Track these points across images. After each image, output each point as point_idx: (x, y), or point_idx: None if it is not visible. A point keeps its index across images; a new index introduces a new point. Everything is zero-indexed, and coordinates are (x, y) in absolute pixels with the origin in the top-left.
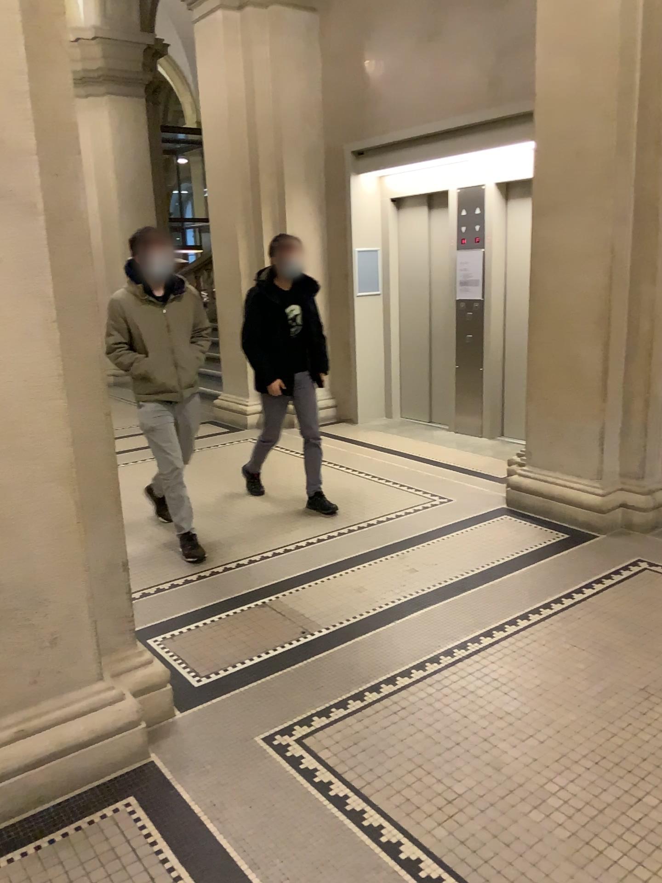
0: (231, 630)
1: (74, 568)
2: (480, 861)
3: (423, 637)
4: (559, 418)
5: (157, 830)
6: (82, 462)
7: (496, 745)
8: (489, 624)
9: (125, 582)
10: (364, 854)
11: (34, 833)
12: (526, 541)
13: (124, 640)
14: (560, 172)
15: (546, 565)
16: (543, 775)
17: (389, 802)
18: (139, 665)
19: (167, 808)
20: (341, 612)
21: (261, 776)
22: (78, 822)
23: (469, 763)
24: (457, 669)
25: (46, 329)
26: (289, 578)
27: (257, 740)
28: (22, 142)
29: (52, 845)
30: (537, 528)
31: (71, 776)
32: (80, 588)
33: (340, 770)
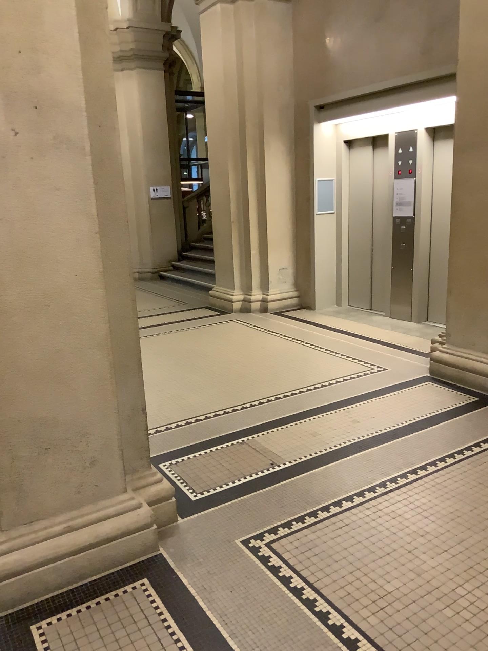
0: (220, 460)
1: (107, 411)
2: (403, 644)
3: (362, 472)
4: (472, 308)
5: (164, 604)
6: (114, 336)
7: (418, 557)
8: (414, 464)
9: (144, 422)
10: (315, 633)
11: (77, 600)
12: (443, 402)
13: (143, 465)
14: (476, 119)
15: (459, 421)
16: (454, 582)
17: (335, 594)
18: (153, 483)
19: (171, 589)
20: (301, 450)
21: (240, 570)
22: (108, 594)
23: (396, 569)
24: (388, 497)
25: (91, 239)
26: (262, 423)
27: (237, 543)
28: (76, 104)
29: (89, 610)
30: (453, 391)
31: (104, 561)
32: (112, 426)
33: (298, 568)
